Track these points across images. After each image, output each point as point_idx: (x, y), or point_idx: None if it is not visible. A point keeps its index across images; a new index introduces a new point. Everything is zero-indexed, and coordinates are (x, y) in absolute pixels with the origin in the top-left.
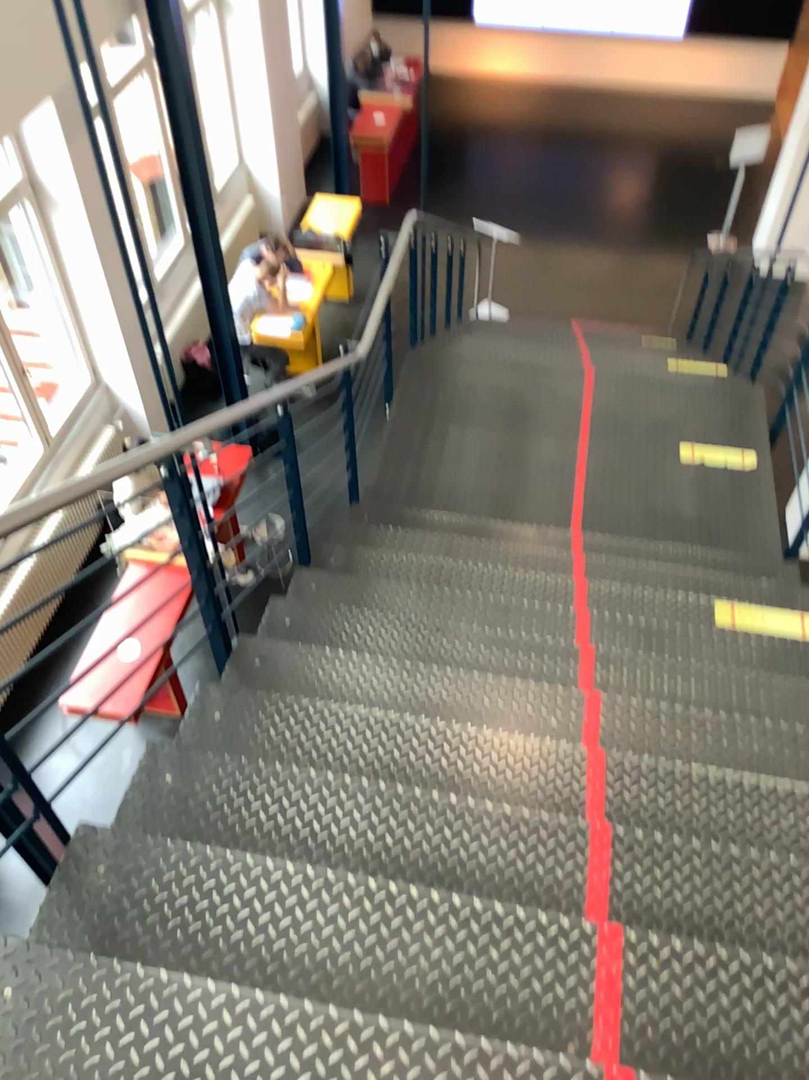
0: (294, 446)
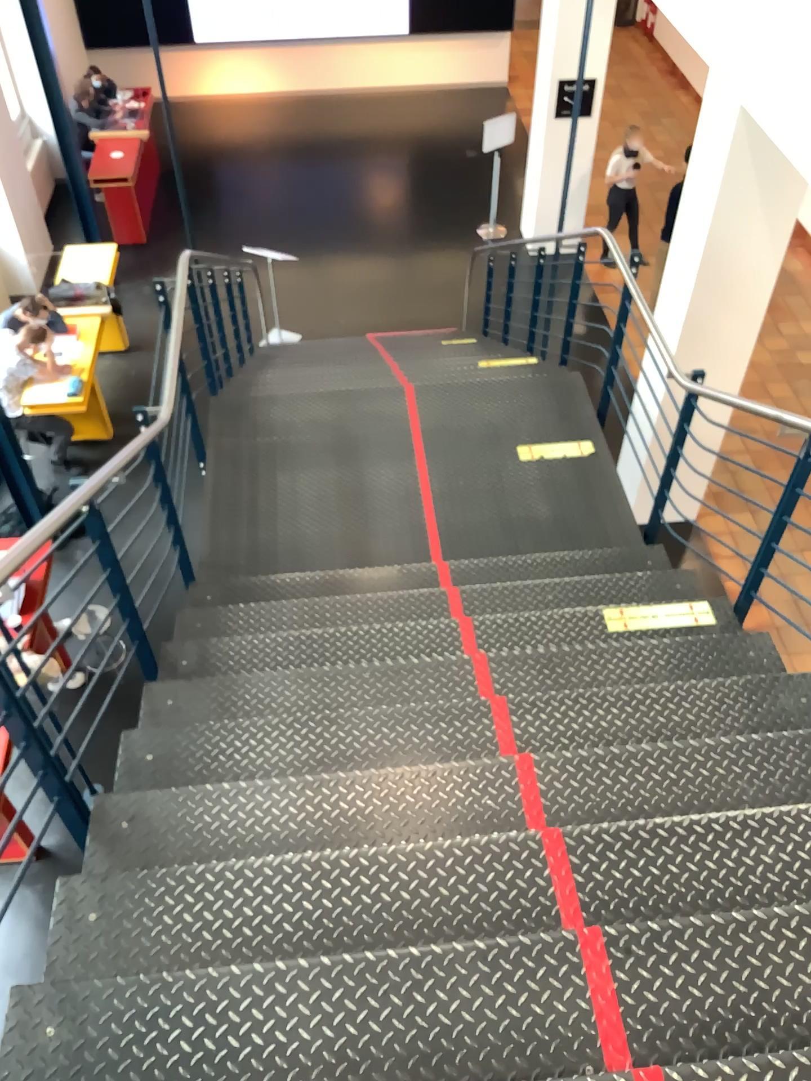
0: (114, 548)
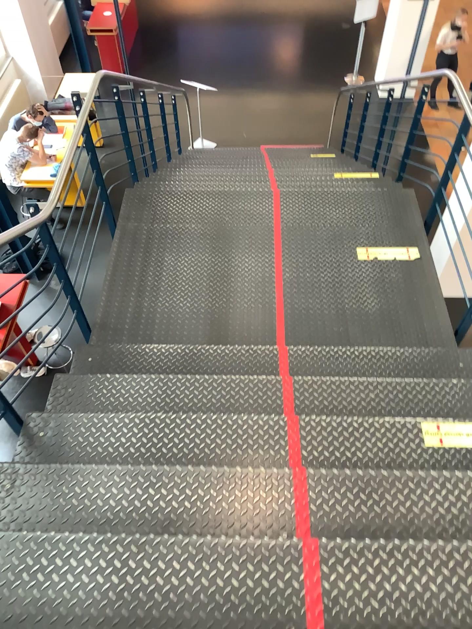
0: None
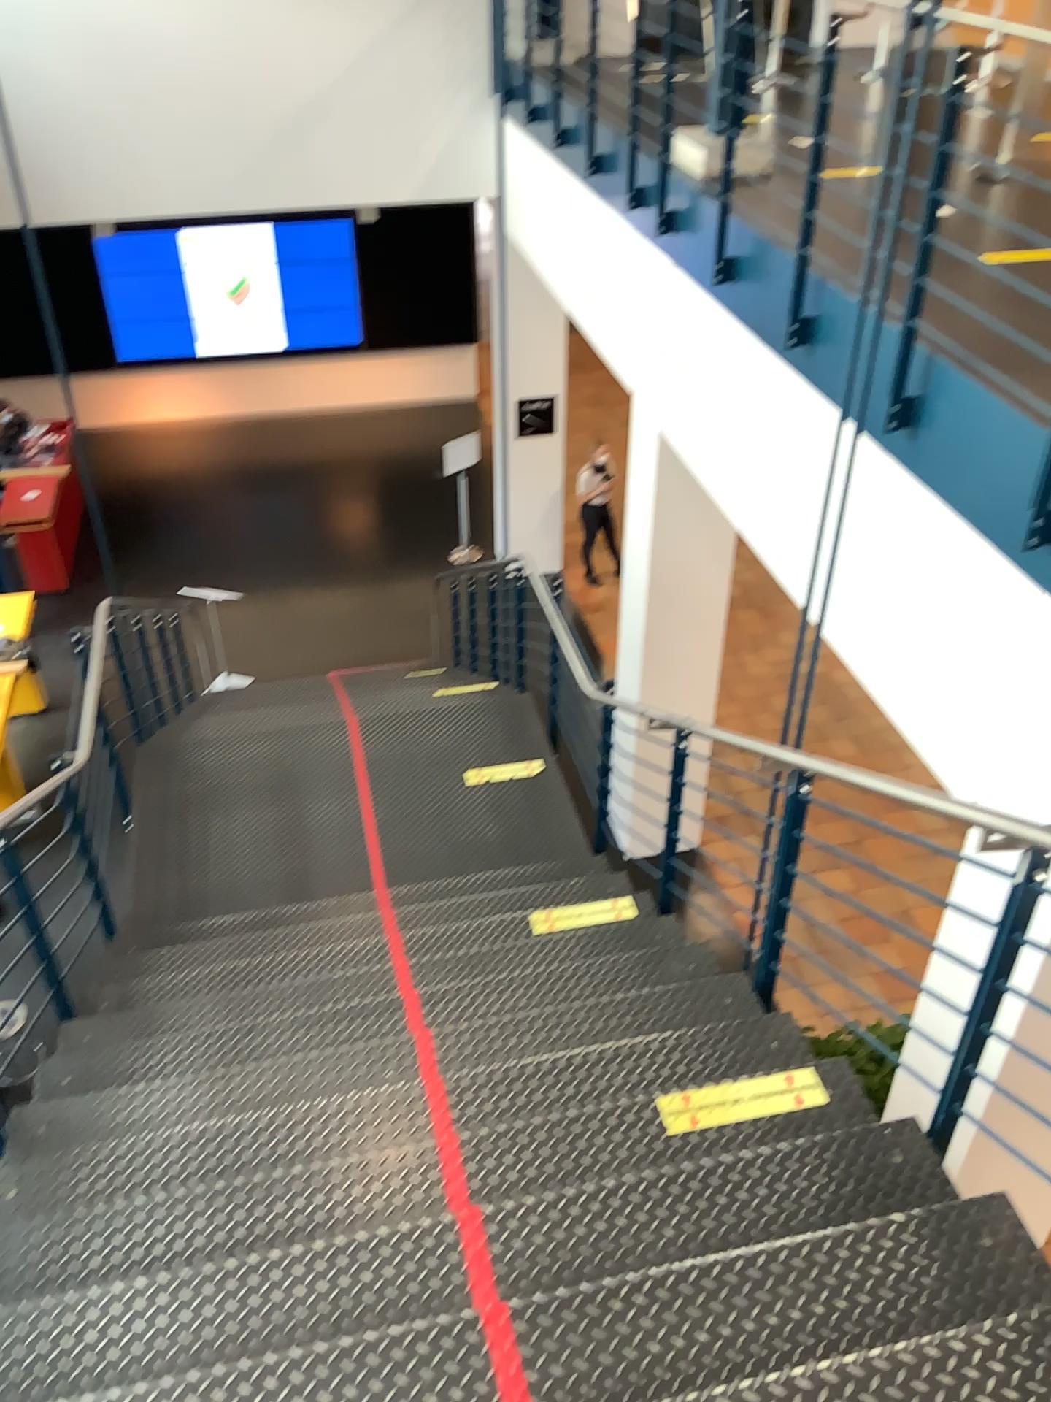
0: (29, 877)
